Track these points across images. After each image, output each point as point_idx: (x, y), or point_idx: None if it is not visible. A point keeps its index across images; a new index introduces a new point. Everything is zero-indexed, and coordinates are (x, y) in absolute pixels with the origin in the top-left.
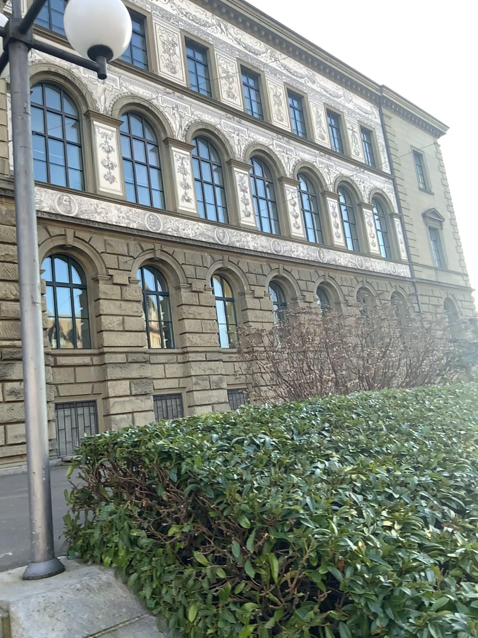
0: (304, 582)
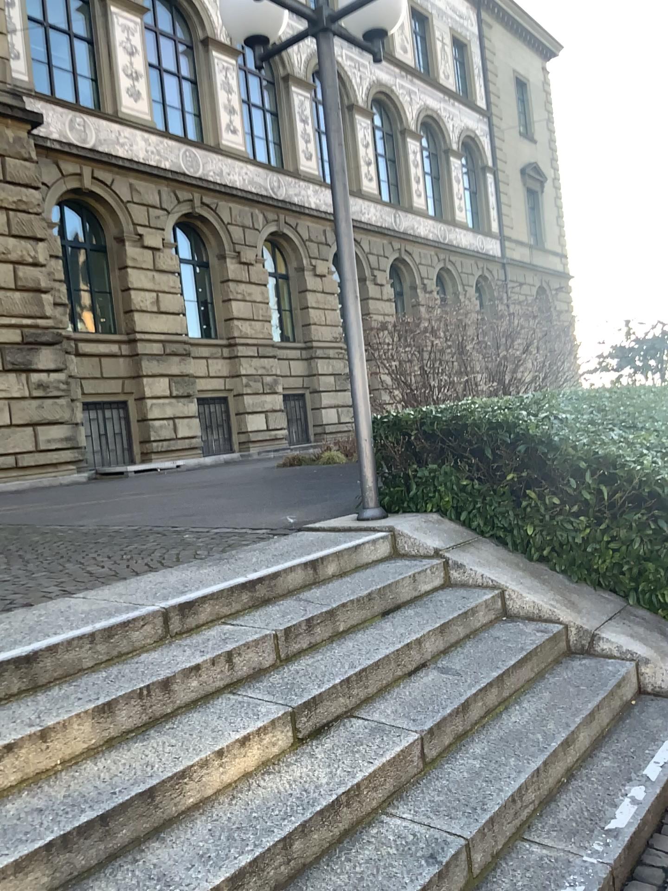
0: (633, 498)
